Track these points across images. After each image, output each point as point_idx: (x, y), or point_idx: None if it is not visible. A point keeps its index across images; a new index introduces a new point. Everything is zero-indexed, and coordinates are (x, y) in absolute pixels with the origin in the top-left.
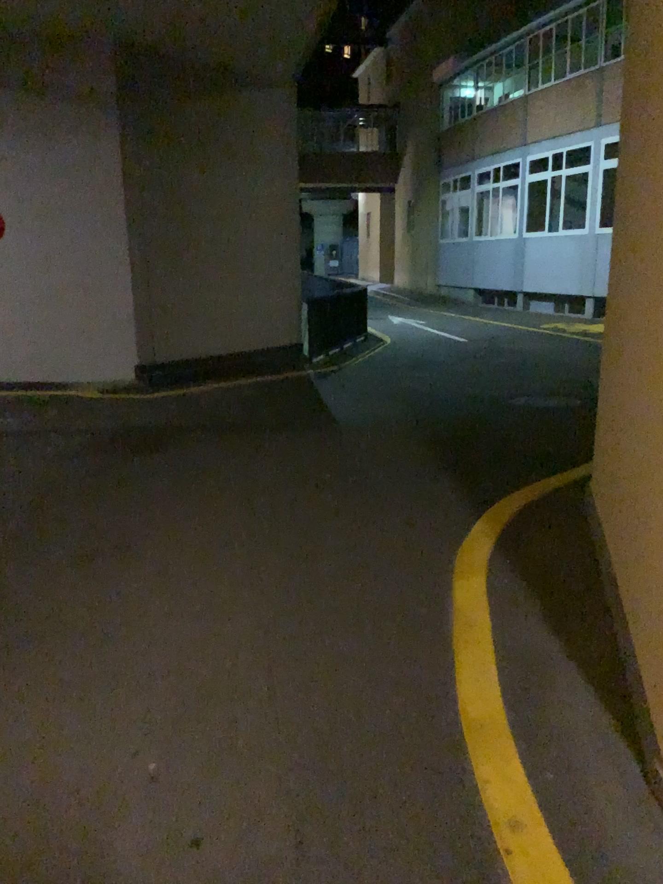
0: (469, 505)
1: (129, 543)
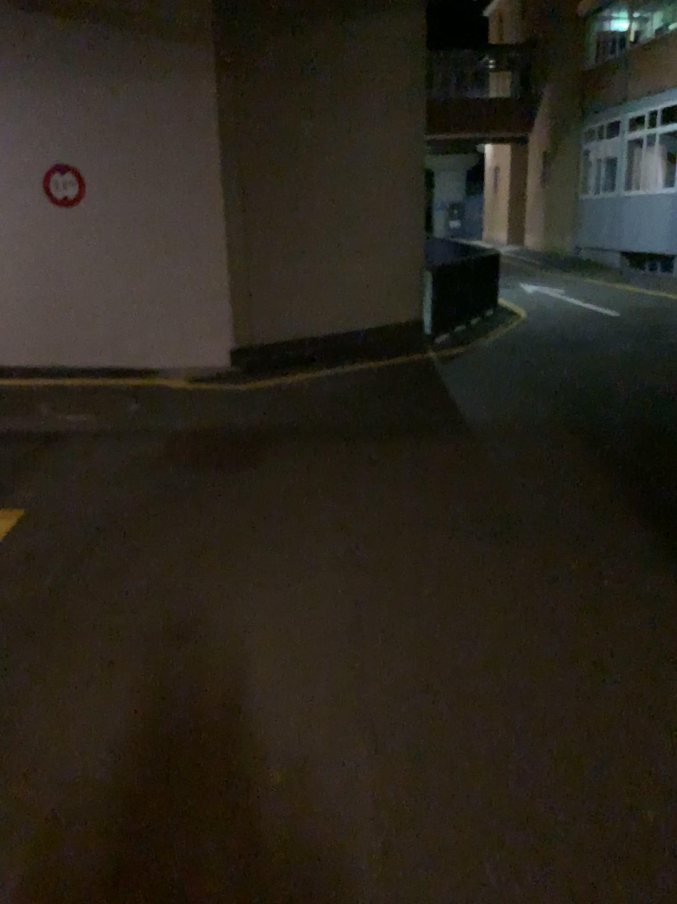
0: (670, 581)
1: (191, 626)
